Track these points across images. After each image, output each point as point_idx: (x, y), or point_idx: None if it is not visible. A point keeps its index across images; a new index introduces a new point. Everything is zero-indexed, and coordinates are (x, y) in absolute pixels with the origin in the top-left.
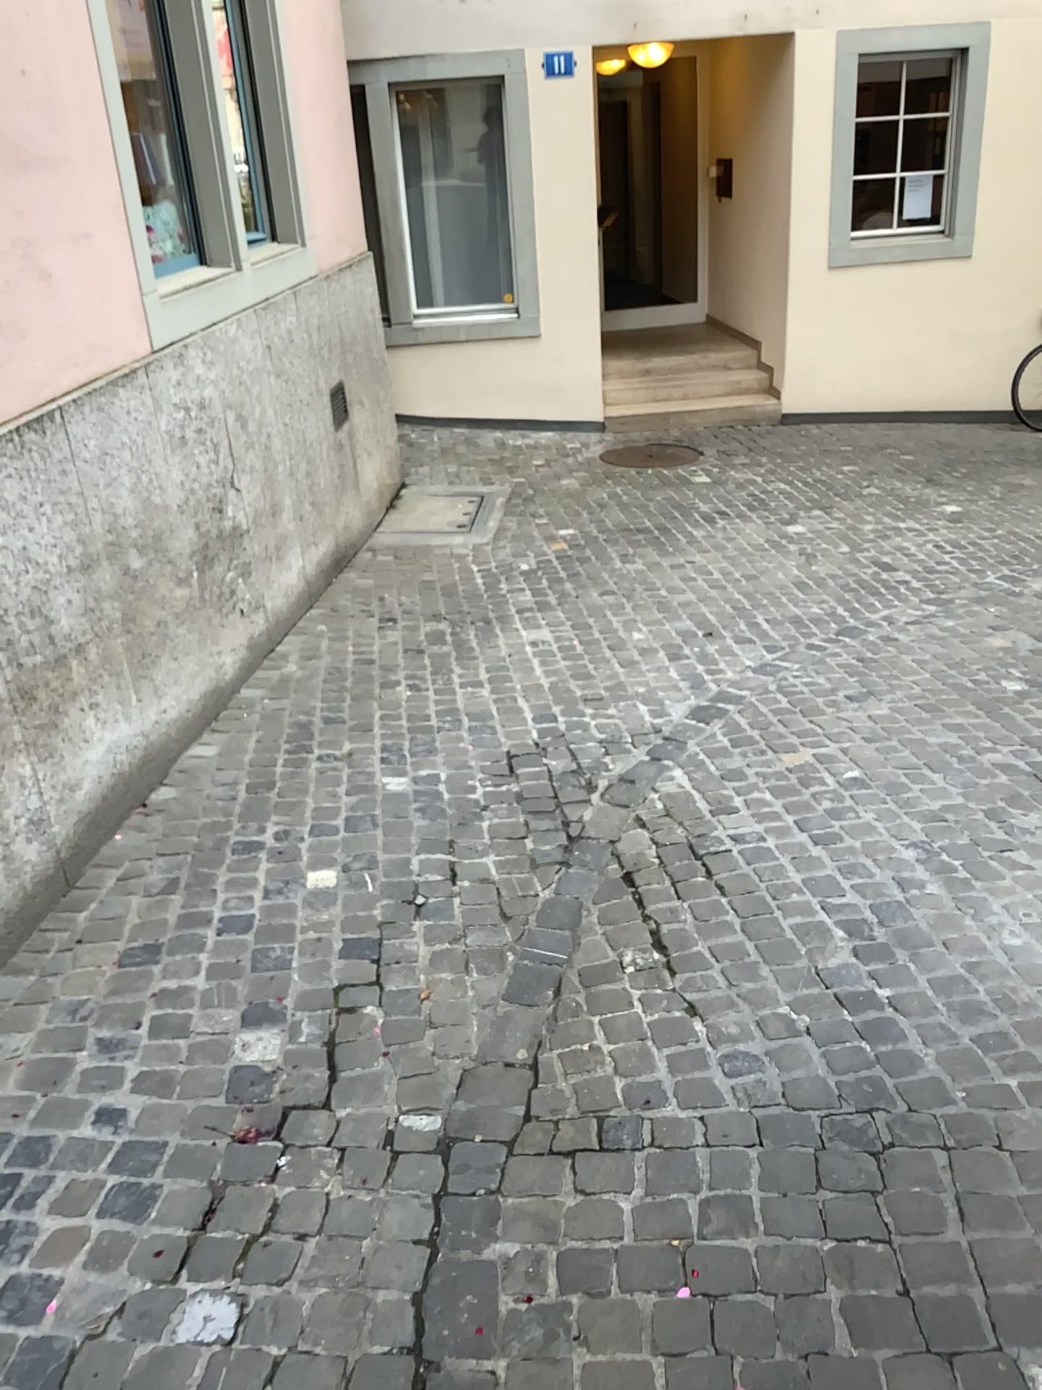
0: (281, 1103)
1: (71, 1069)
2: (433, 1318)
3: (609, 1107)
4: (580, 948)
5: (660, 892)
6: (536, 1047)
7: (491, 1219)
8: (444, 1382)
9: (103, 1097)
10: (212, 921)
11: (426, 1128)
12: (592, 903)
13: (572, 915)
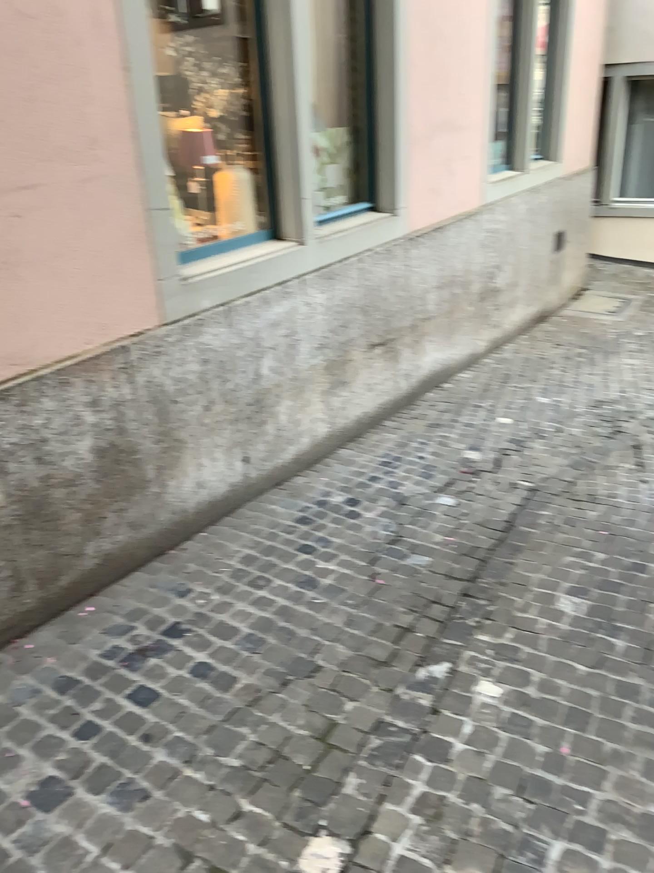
0: (478, 468)
1: (410, 445)
2: (518, 518)
3: (597, 495)
4: (605, 459)
5: (648, 452)
6: (576, 478)
7: (544, 506)
8: (517, 528)
9: (420, 453)
10: (461, 422)
11: (527, 485)
12: (616, 449)
13: (606, 451)
